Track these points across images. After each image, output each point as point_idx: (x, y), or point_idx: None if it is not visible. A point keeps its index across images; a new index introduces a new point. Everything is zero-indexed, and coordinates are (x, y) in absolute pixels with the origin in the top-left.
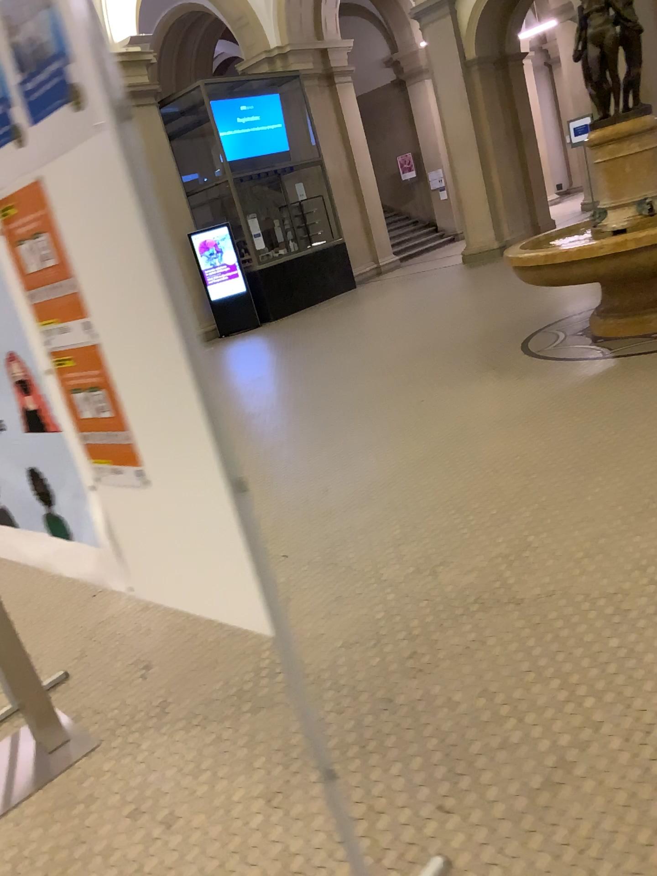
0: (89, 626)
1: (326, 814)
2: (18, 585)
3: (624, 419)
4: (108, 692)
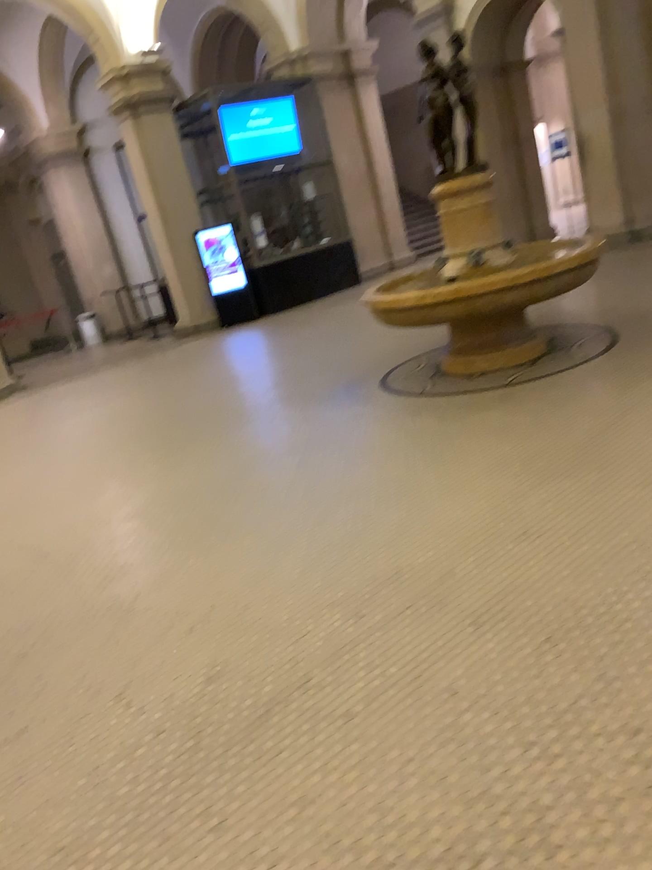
0: None
1: None
2: None
3: (368, 458)
4: None
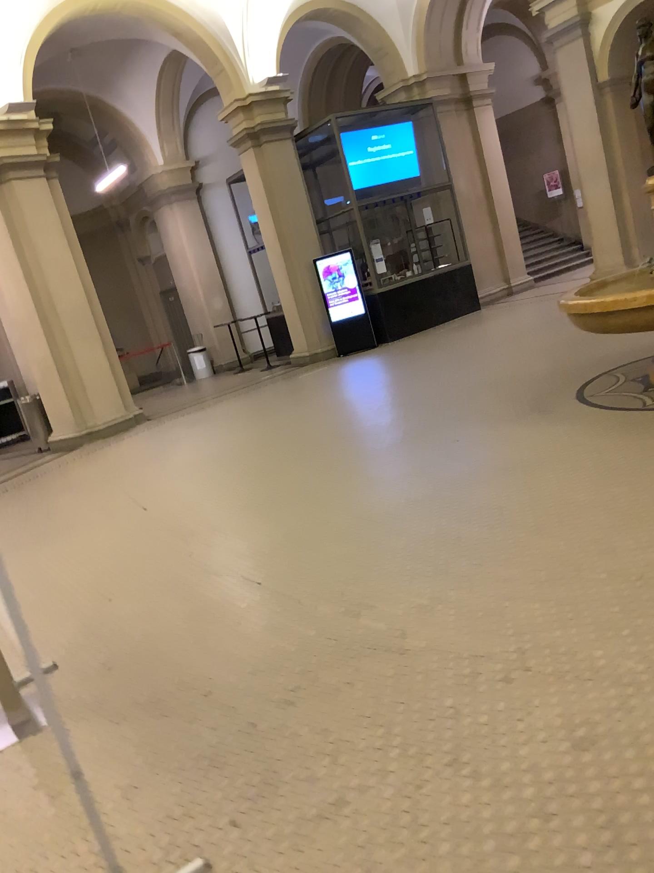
0: (93, 627)
1: (154, 812)
2: (61, 584)
3: (616, 480)
4: (75, 685)
